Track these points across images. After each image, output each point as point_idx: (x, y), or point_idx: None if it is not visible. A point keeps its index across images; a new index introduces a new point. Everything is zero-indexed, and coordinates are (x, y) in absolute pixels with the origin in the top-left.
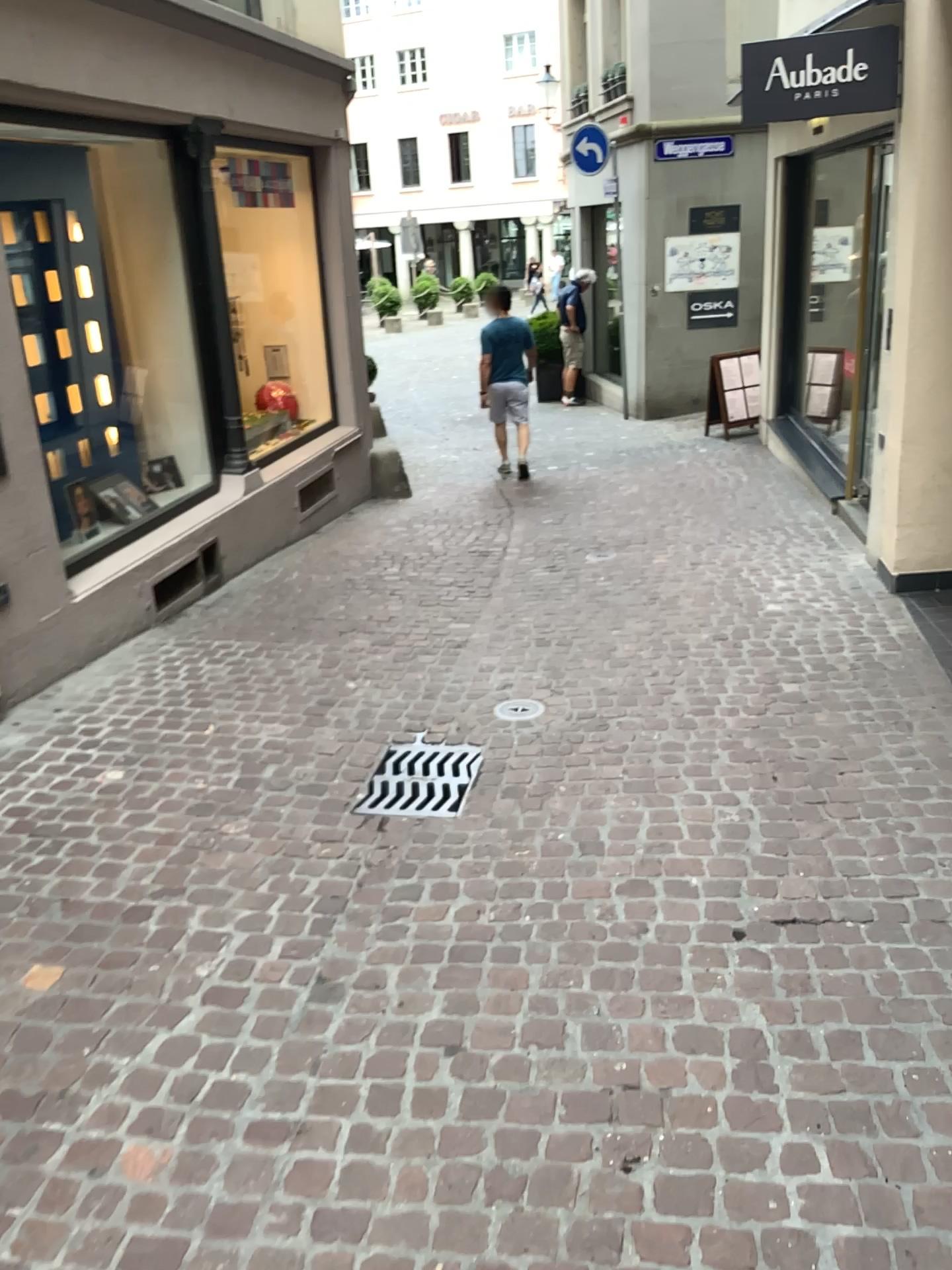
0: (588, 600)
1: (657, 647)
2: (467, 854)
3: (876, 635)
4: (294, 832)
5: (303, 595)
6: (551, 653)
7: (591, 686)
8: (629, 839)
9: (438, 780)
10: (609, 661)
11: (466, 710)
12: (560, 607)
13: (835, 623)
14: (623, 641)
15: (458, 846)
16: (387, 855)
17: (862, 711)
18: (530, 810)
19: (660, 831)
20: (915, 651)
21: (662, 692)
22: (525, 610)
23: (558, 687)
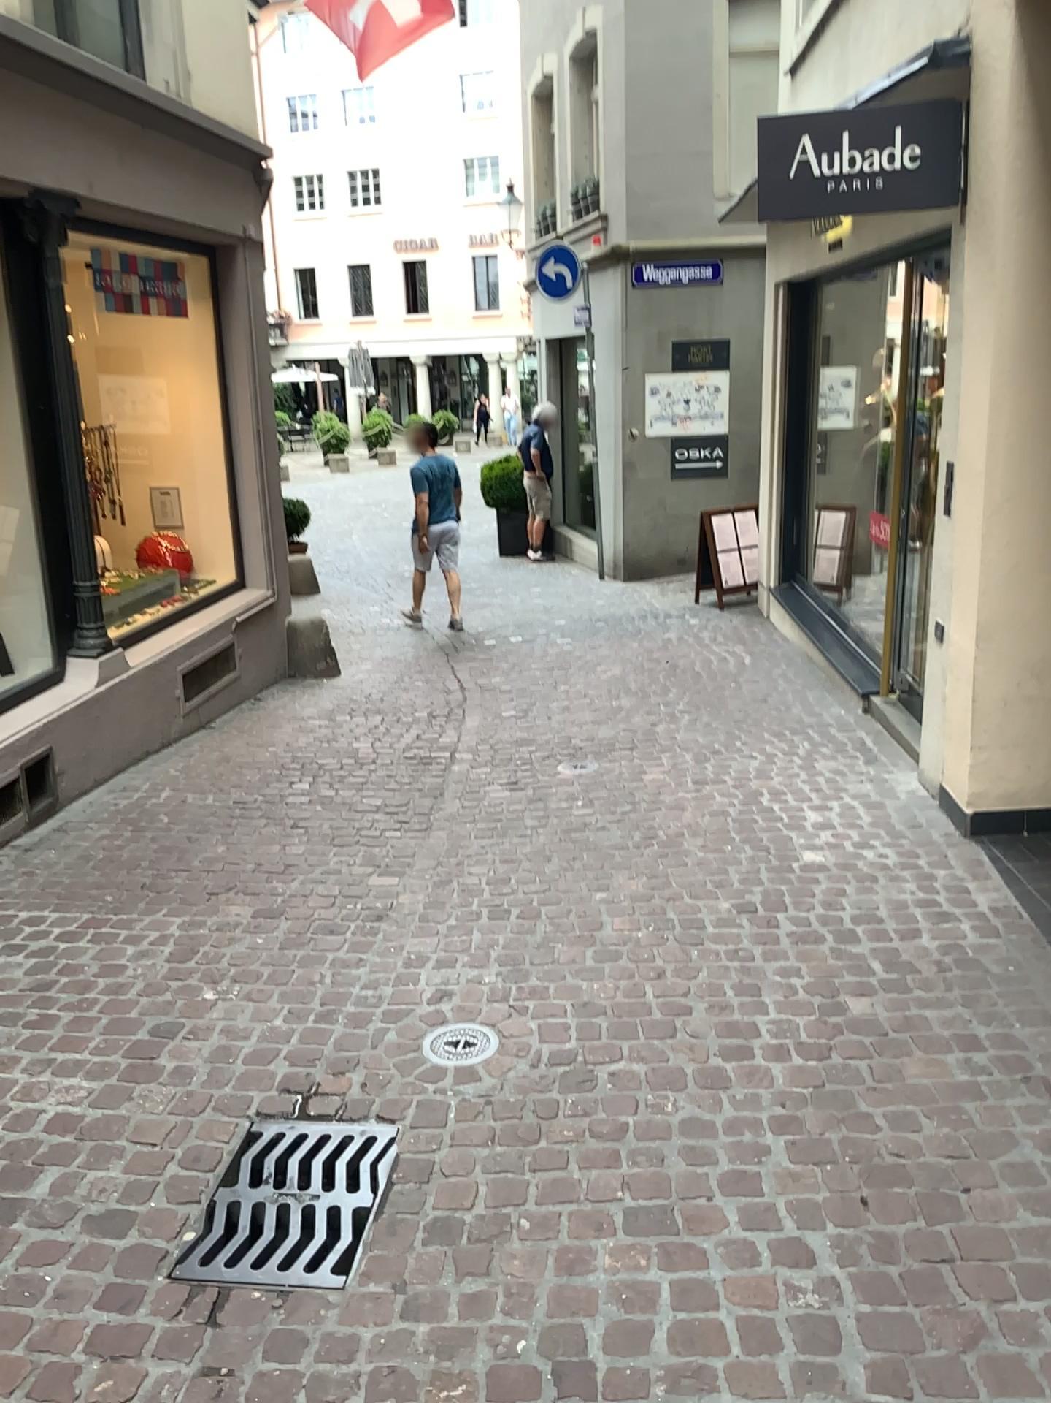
0: (561, 845)
1: (659, 926)
2: (355, 1399)
3: (962, 909)
4: (57, 1337)
5: (166, 834)
6: (508, 935)
7: (567, 1000)
8: (638, 1358)
9: (322, 1202)
10: (591, 951)
11: (379, 1046)
12: (523, 855)
13: (900, 887)
14: (610, 916)
15: (341, 1373)
16: (211, 1401)
17: (973, 1055)
18: (470, 1277)
19: (690, 1335)
20: (1022, 939)
21: (671, 1013)
22: (474, 860)
23: (518, 1000)
